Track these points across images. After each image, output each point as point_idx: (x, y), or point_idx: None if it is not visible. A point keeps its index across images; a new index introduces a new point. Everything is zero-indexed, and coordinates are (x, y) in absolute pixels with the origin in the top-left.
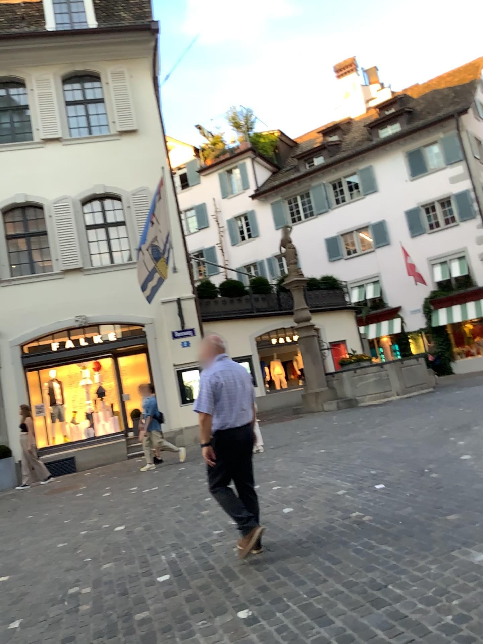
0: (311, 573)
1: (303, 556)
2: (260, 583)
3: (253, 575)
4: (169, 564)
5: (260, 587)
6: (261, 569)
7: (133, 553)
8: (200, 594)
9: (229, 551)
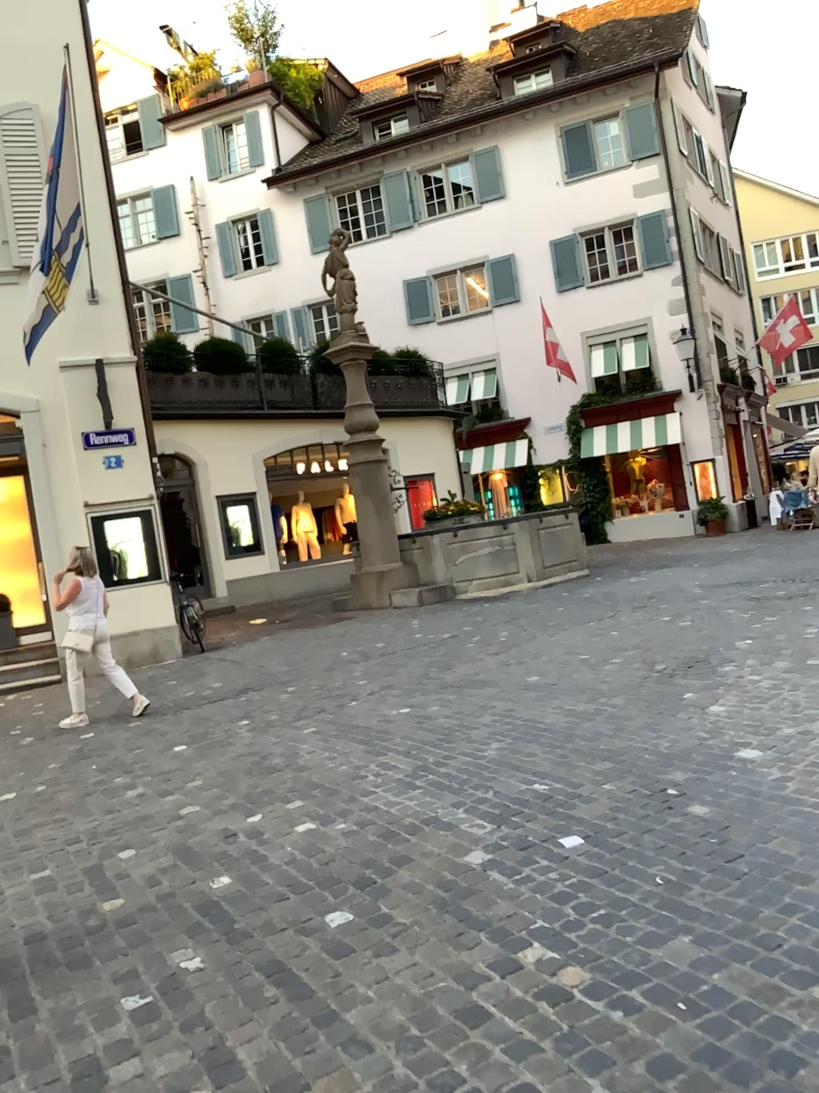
0: None
1: None
2: None
3: None
4: None
5: None
6: None
7: None
8: None
9: None
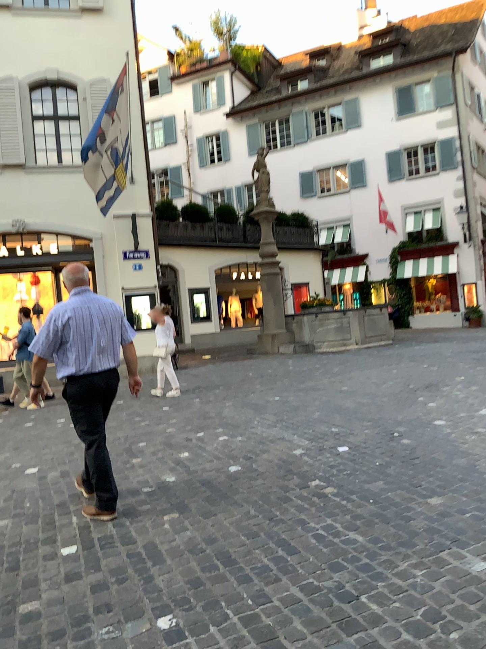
0: (260, 568)
1: (250, 539)
2: (191, 578)
3: (183, 563)
4: (78, 533)
5: (191, 584)
6: (195, 555)
7: (36, 511)
8: (110, 586)
9: (157, 523)
